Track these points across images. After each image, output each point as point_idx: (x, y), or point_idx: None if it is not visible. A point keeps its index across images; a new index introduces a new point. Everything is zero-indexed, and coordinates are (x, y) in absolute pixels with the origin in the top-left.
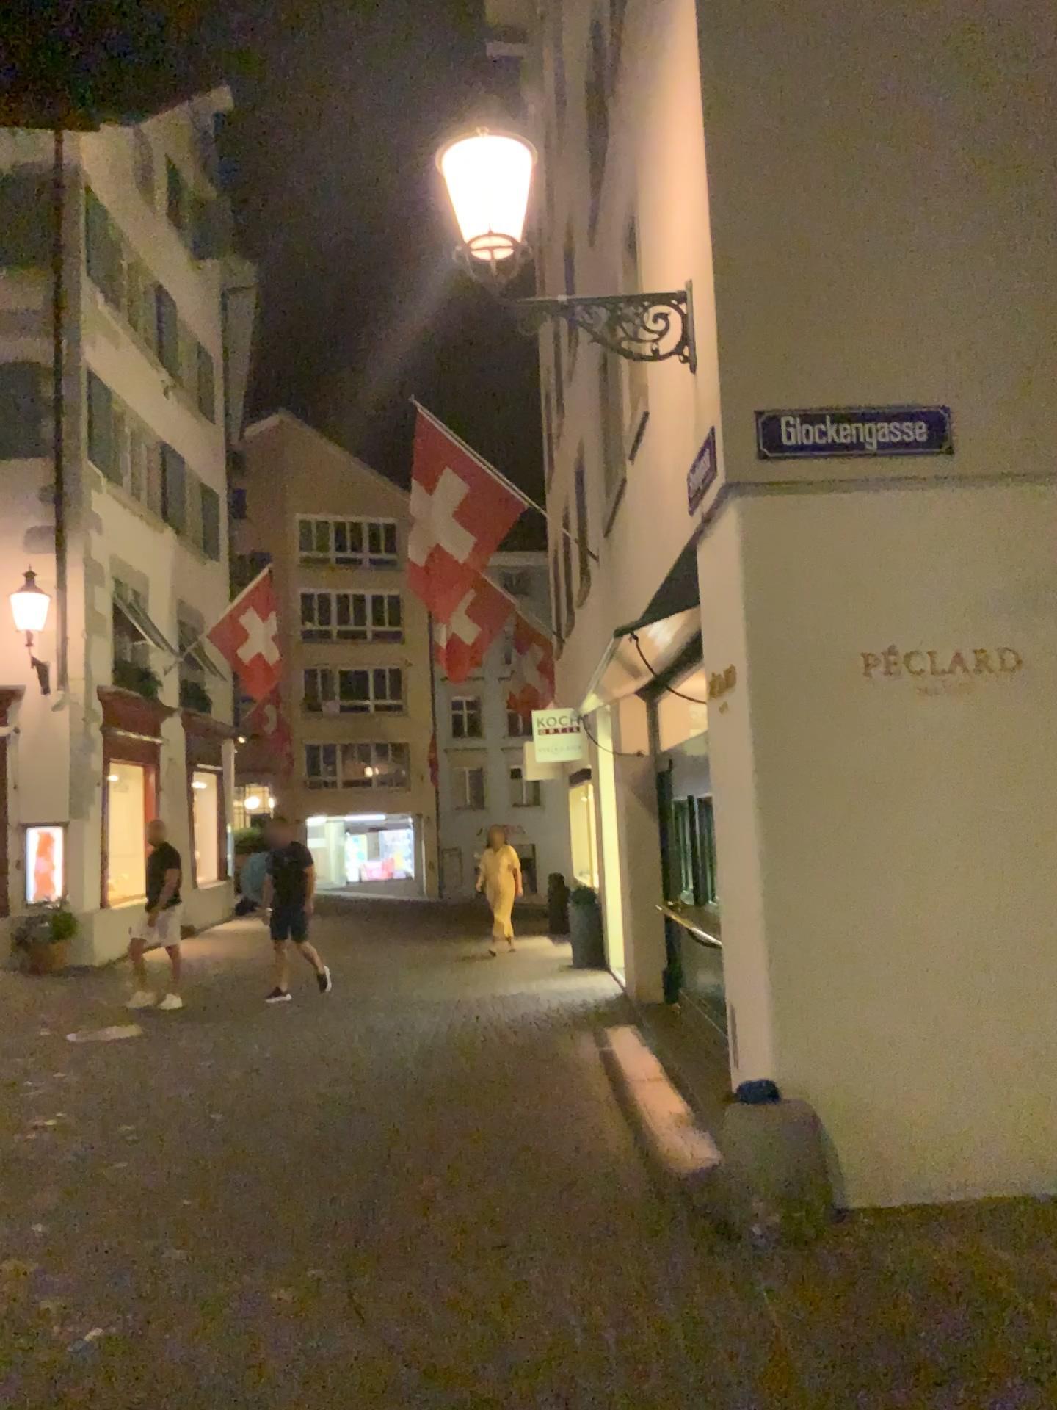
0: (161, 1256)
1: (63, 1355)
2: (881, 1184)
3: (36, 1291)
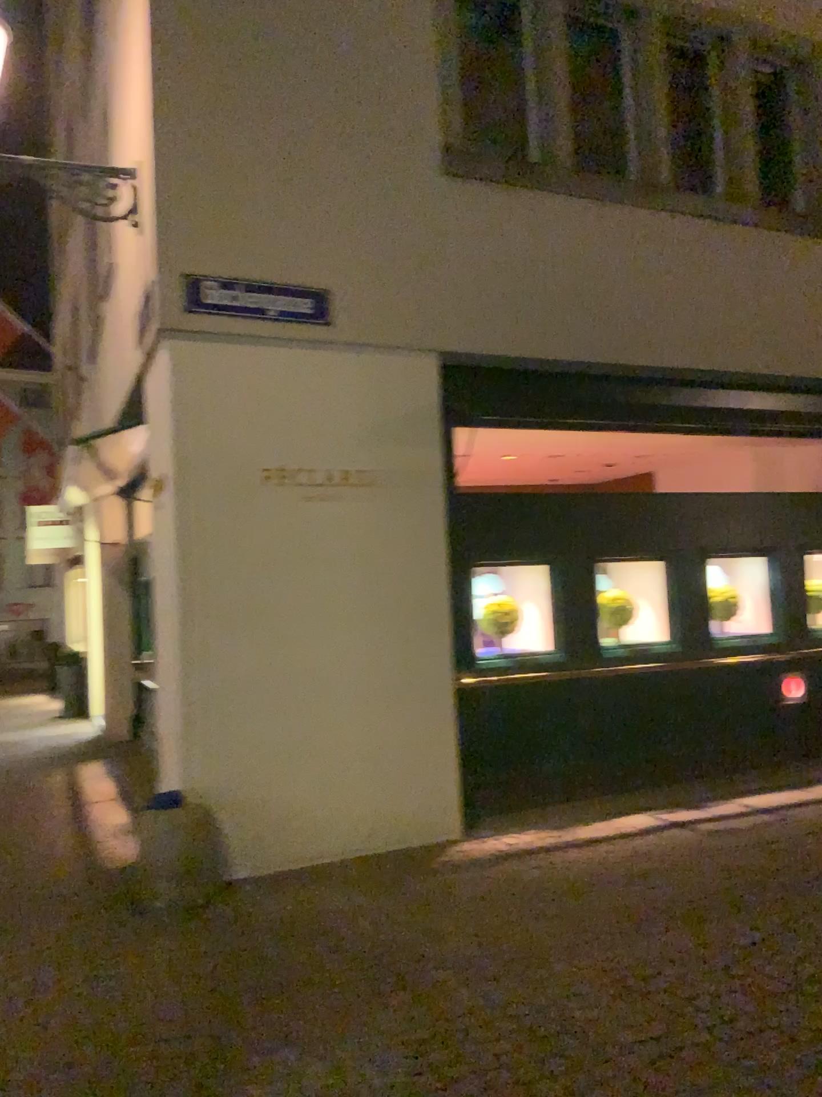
0: None
1: None
2: (260, 862)
3: None
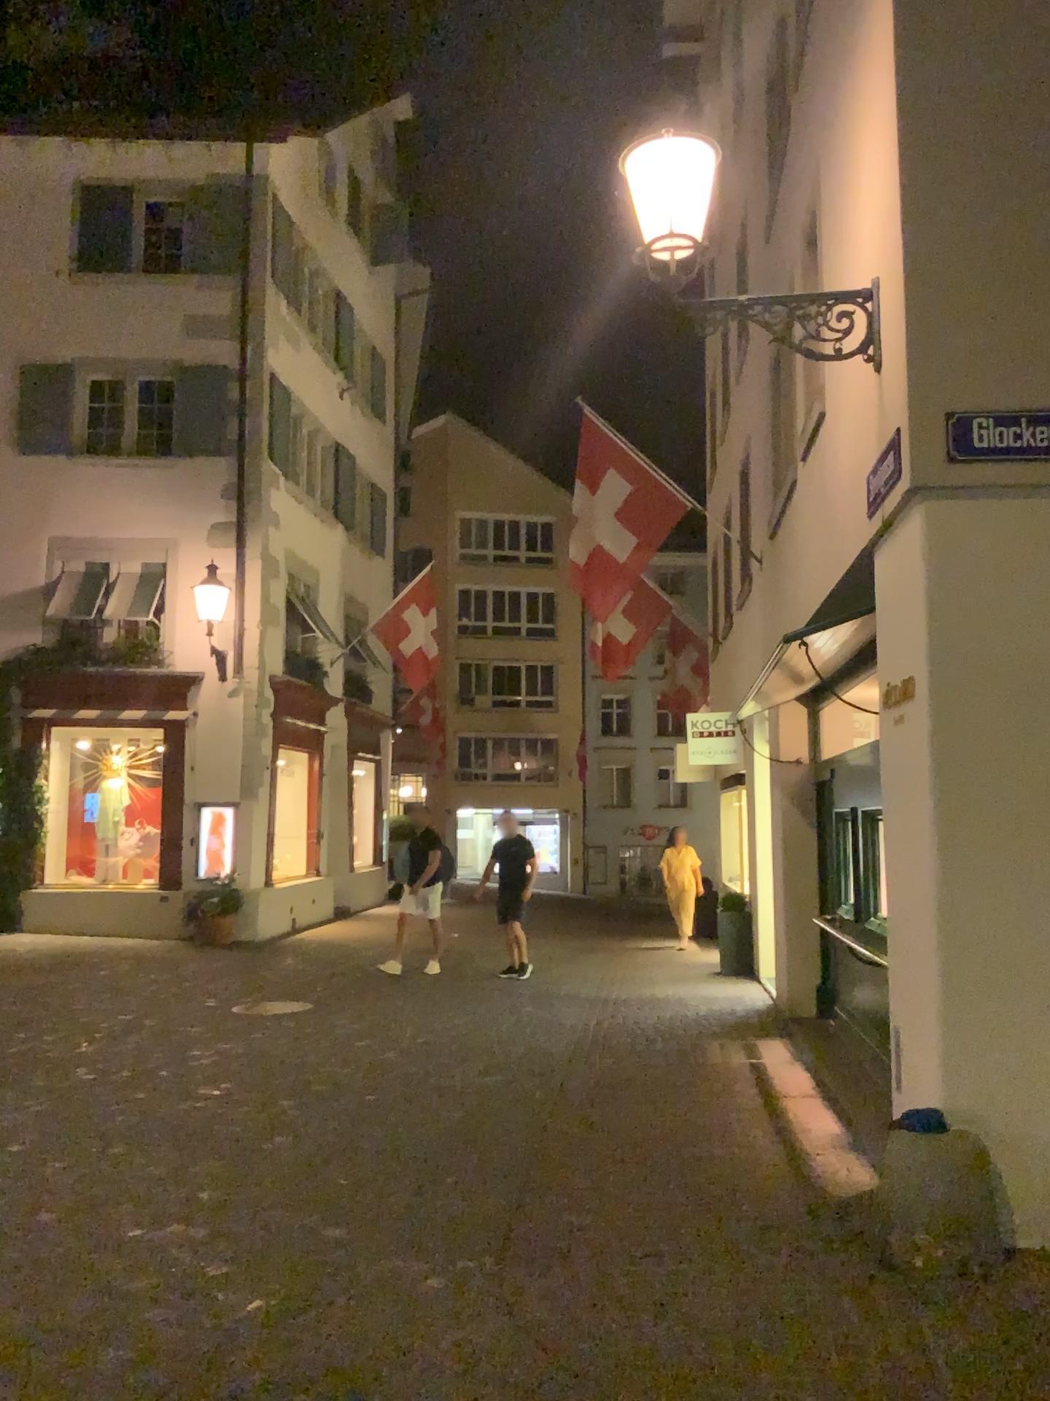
0: (322, 1231)
1: (230, 1318)
2: None
3: (205, 1254)
